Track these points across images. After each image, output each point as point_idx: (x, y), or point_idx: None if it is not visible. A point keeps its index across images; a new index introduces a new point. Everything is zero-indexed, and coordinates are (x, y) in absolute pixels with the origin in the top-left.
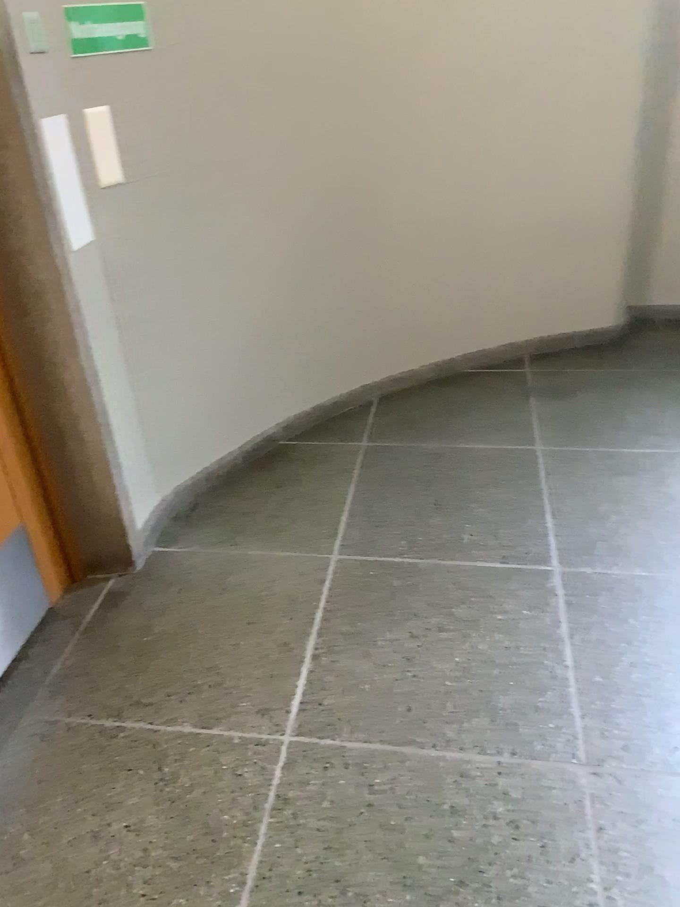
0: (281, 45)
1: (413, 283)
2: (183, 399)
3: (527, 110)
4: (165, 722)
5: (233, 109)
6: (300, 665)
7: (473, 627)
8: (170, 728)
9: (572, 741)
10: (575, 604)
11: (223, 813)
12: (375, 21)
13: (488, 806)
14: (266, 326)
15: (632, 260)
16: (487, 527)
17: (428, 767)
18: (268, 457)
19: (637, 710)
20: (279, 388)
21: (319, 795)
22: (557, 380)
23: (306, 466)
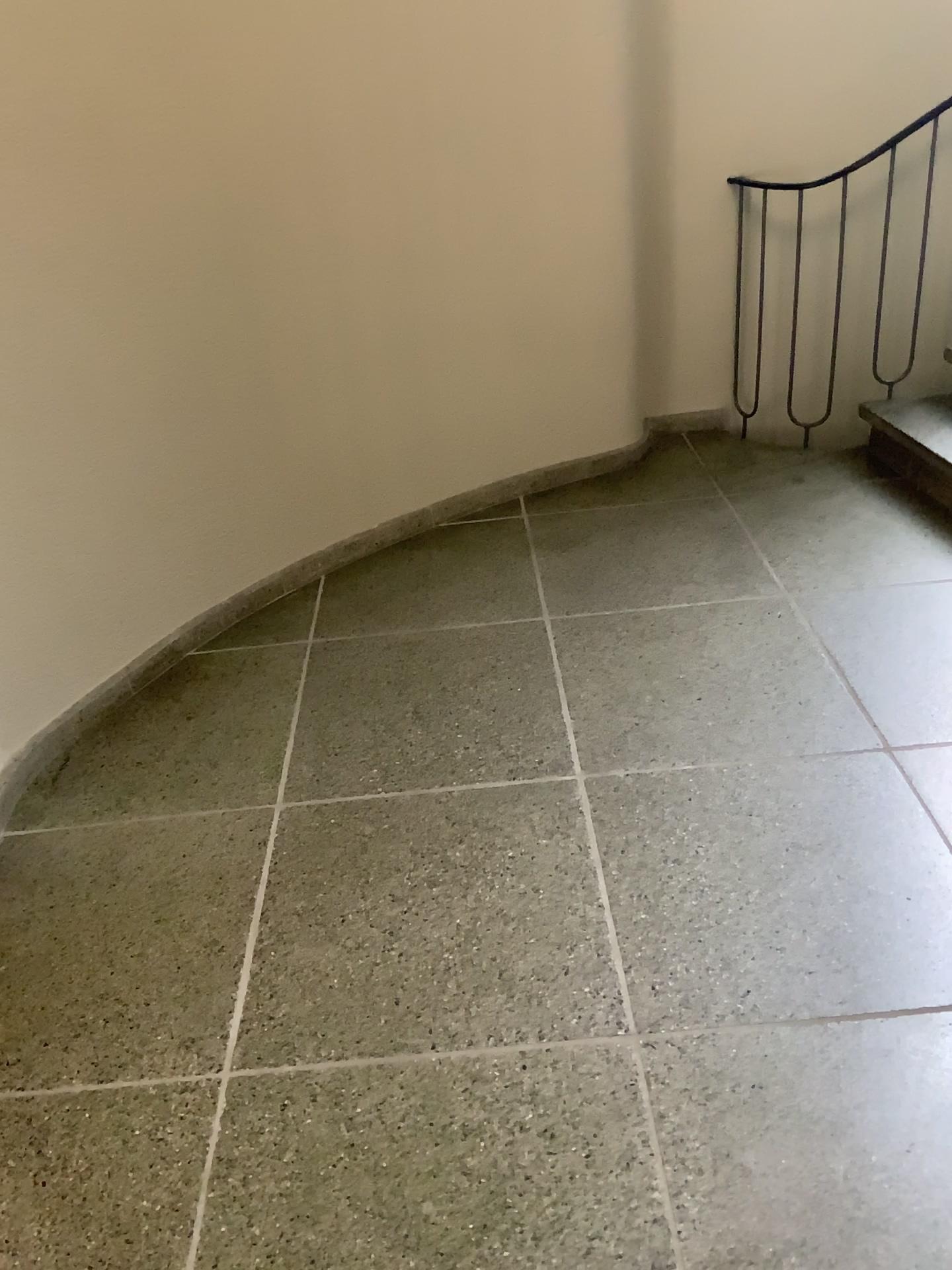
0: (115, 89)
1: (353, 412)
2: (29, 609)
3: (478, 165)
4: (43, 1084)
5: (54, 184)
6: (239, 968)
7: (475, 874)
8: (51, 1091)
9: (617, 1006)
10: (608, 823)
11: (141, 1198)
12: (251, 52)
13: (513, 1115)
14: (146, 491)
15: (644, 356)
16: (486, 735)
17: (429, 1077)
18: (171, 677)
19: (696, 949)
20: (176, 578)
21: (280, 1146)
22: (564, 525)
23: (227, 684)
